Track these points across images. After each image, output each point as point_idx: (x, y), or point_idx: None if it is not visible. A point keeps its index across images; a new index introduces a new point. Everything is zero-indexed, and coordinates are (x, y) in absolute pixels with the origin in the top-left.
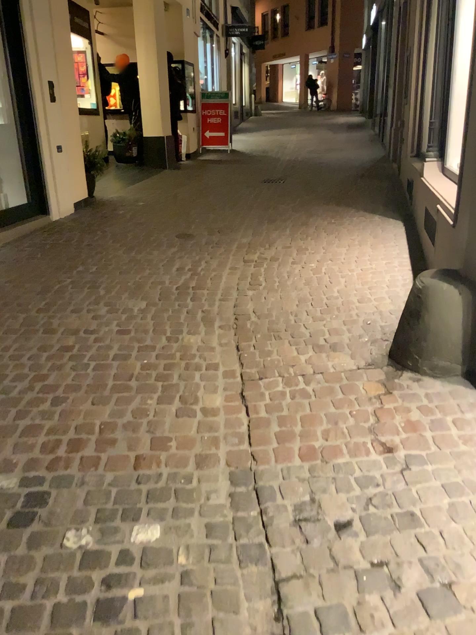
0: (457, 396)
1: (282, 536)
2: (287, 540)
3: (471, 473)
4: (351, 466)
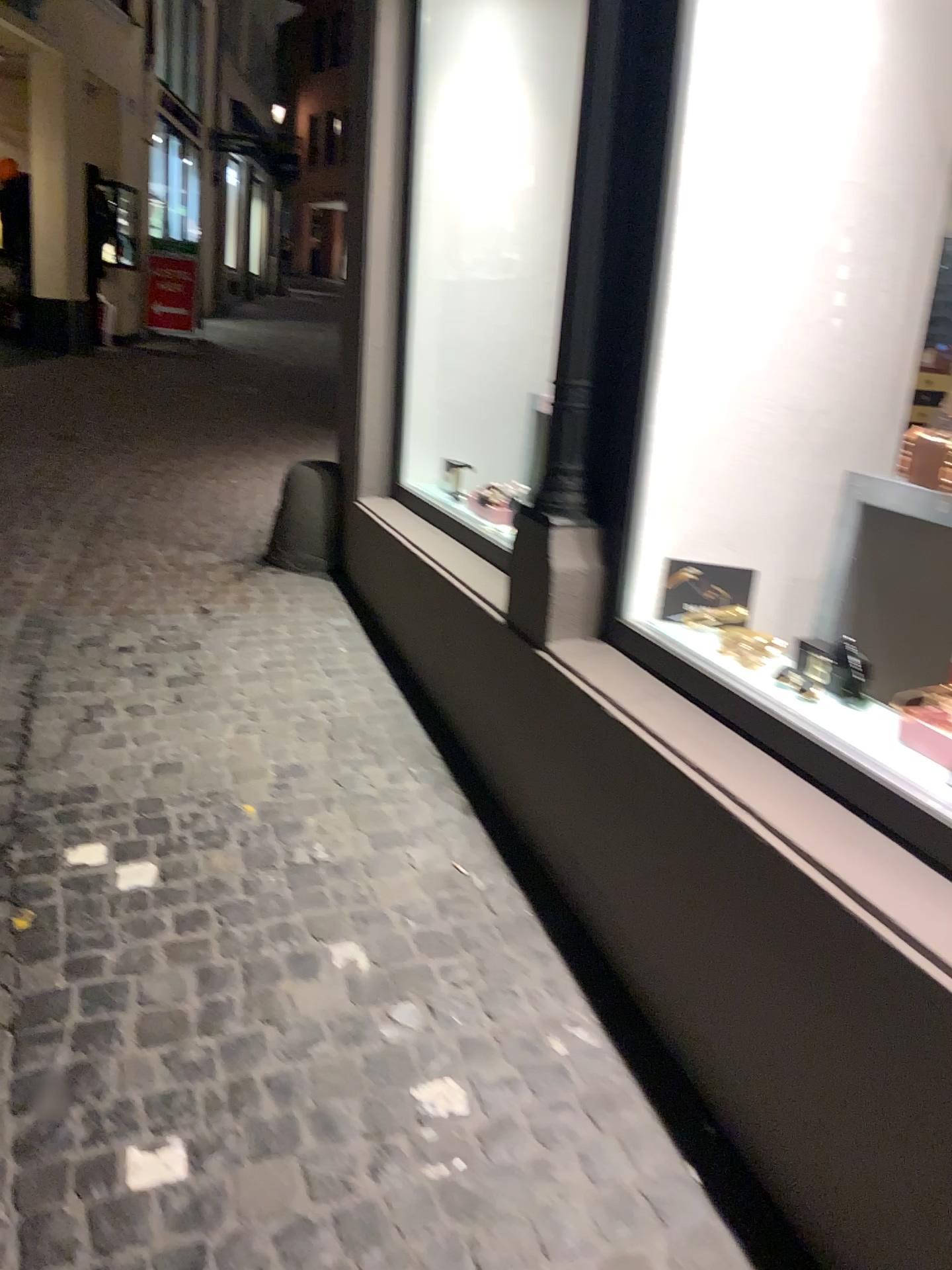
0: (308, 583)
1: (59, 648)
2: (62, 650)
3: (275, 625)
4: (156, 616)
